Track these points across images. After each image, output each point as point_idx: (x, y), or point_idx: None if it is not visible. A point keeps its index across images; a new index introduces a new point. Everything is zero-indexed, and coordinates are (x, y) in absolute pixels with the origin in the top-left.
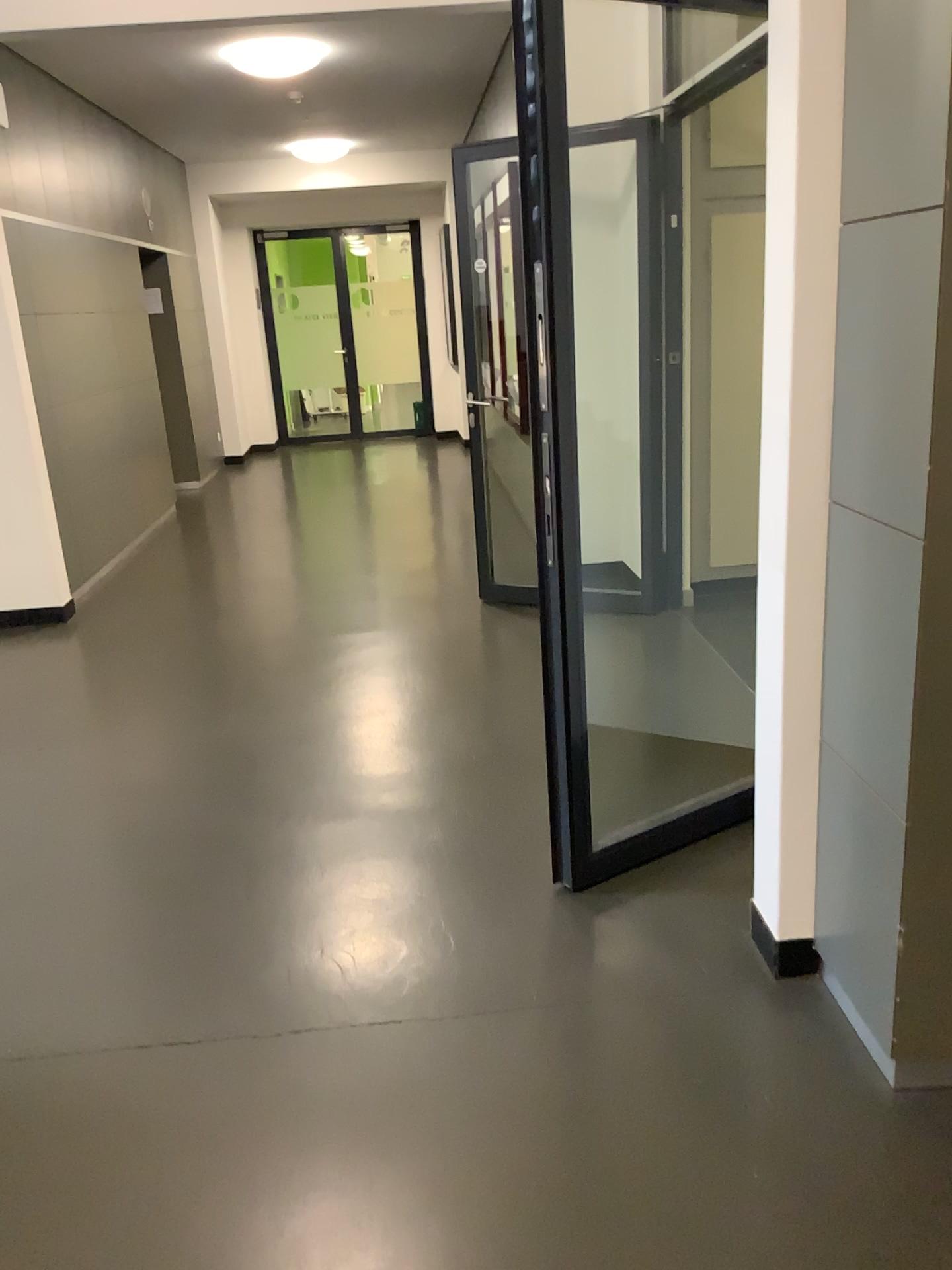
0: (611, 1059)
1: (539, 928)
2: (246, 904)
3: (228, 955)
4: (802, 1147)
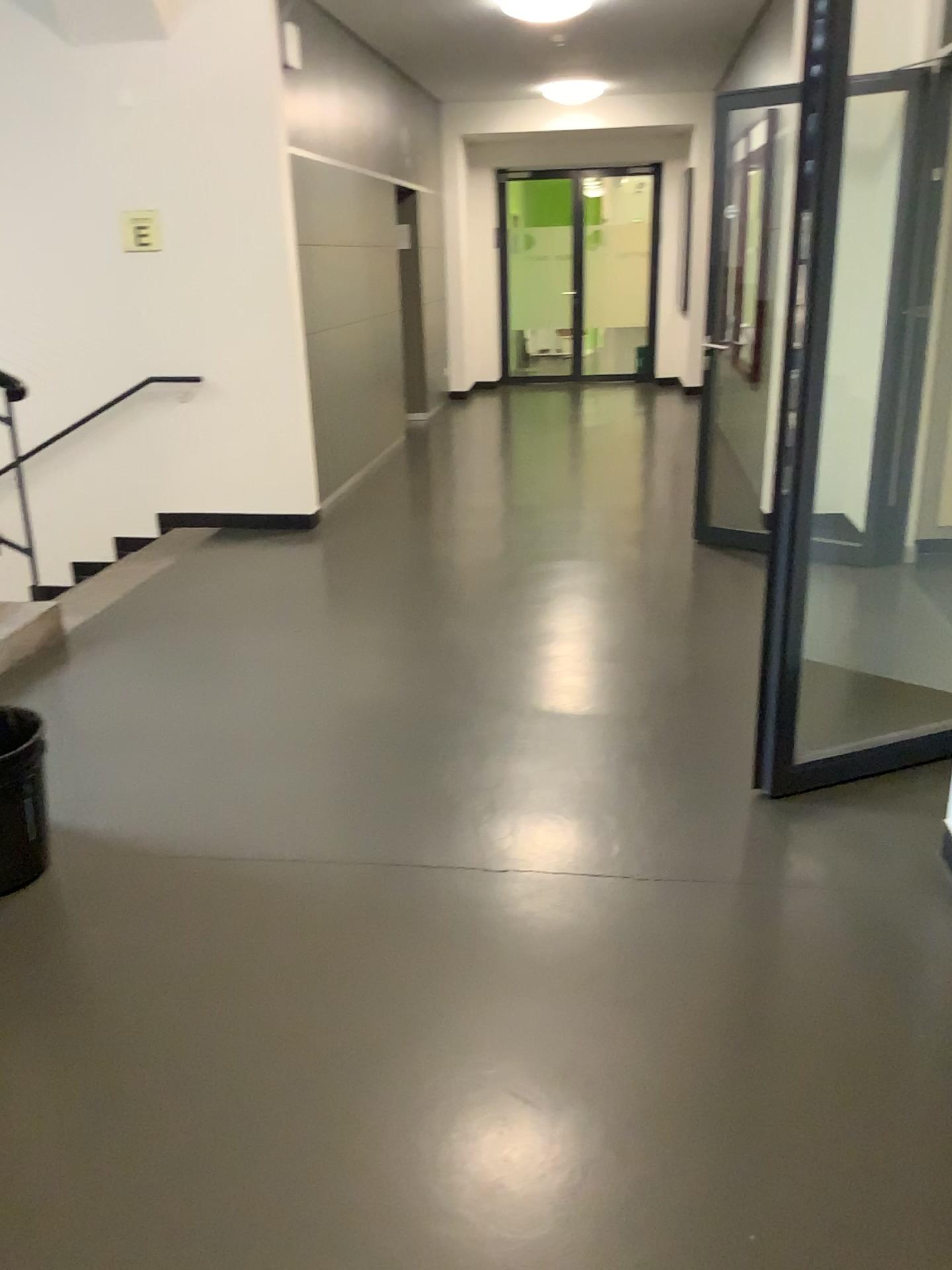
0: (795, 932)
1: (735, 822)
2: (474, 772)
3: (458, 809)
4: None
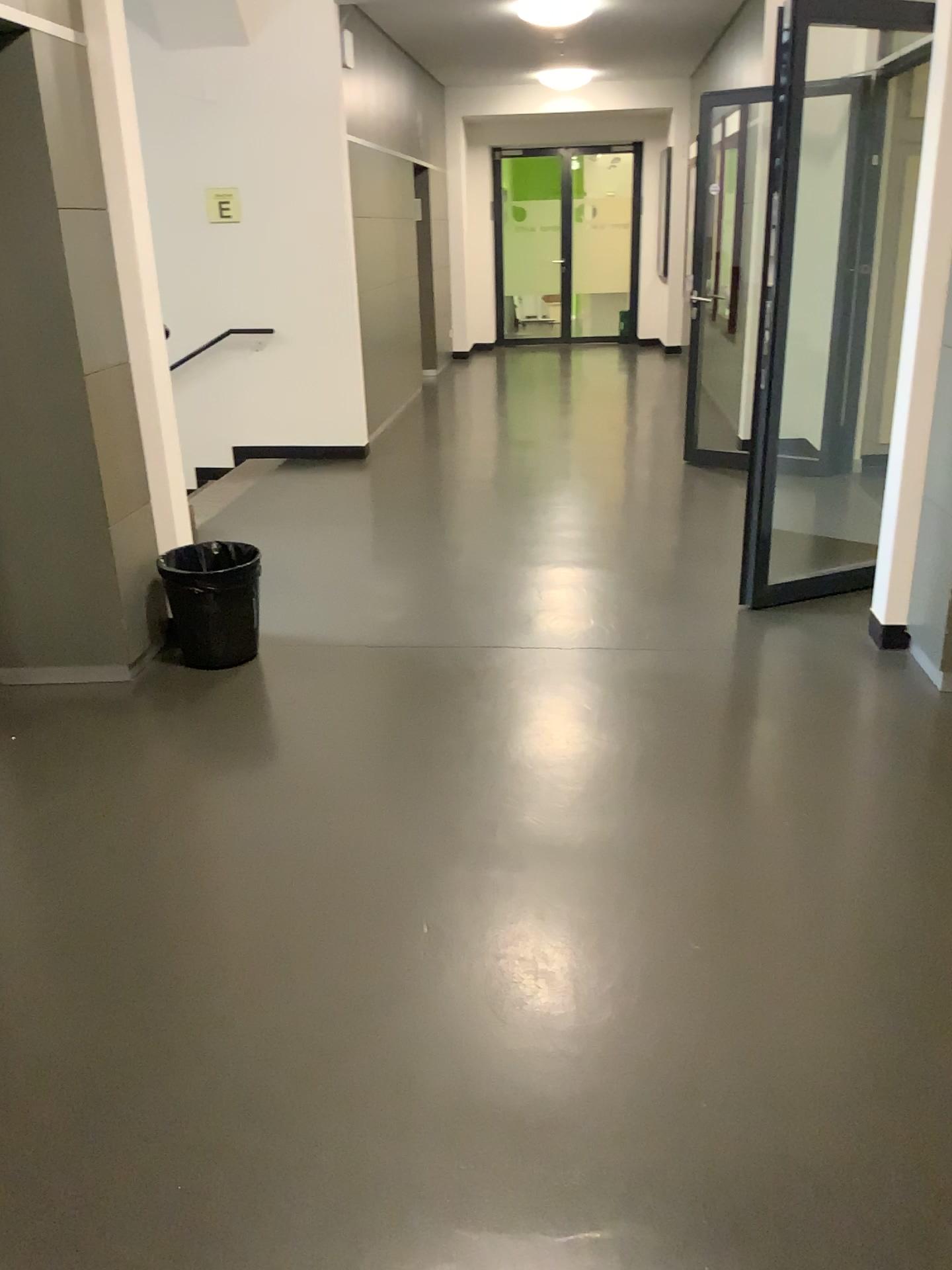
0: (773, 670)
1: (731, 621)
2: (542, 600)
3: (536, 619)
4: (881, 705)
